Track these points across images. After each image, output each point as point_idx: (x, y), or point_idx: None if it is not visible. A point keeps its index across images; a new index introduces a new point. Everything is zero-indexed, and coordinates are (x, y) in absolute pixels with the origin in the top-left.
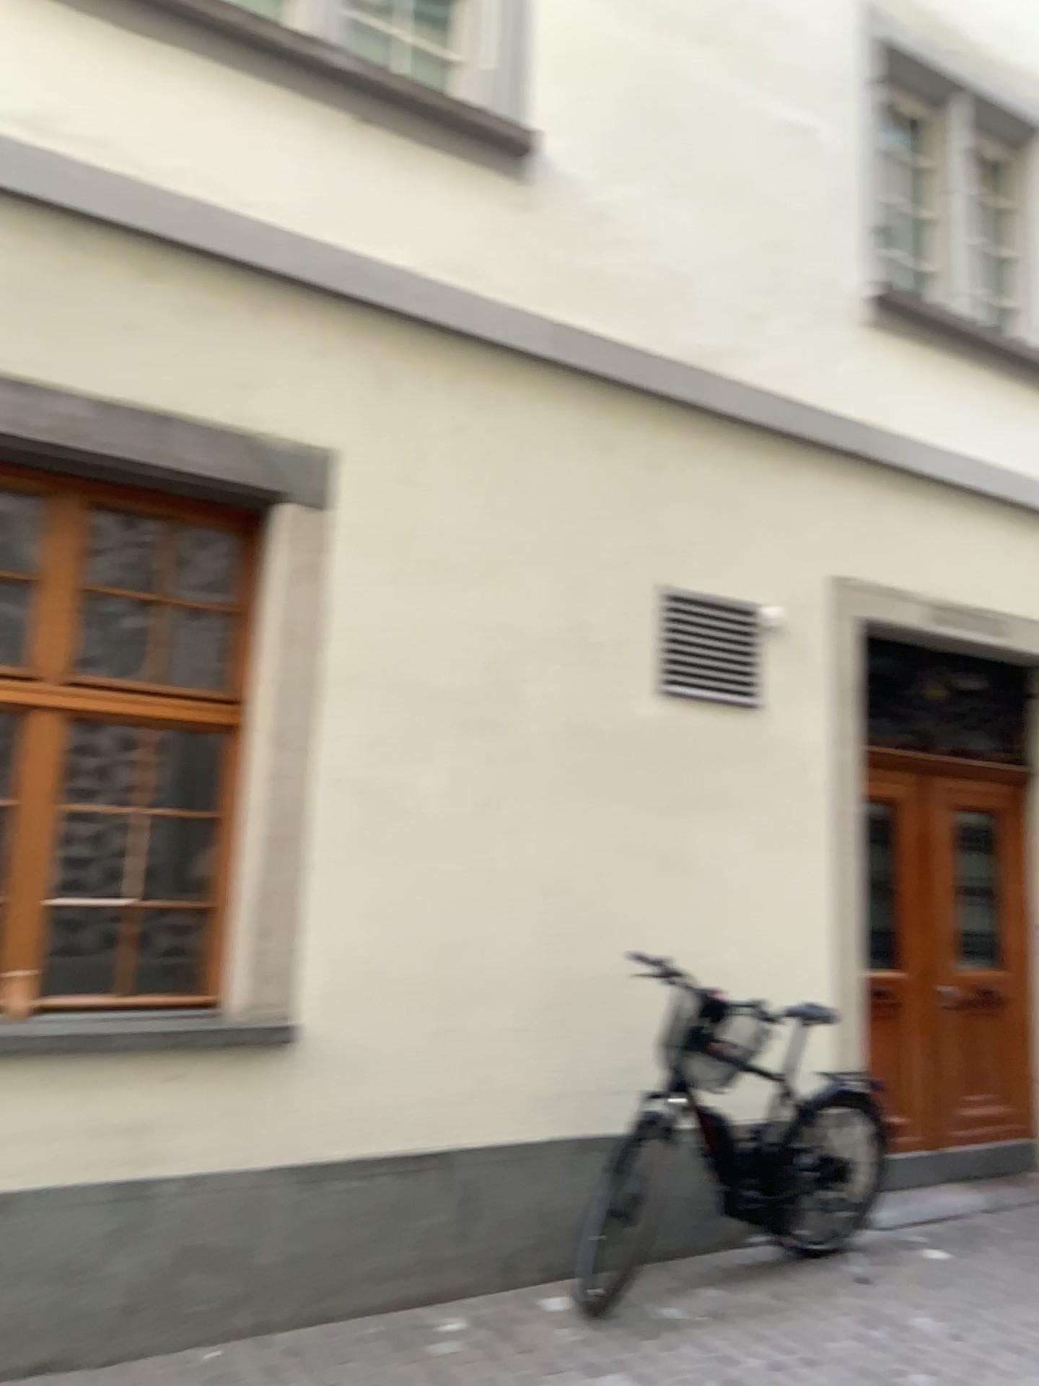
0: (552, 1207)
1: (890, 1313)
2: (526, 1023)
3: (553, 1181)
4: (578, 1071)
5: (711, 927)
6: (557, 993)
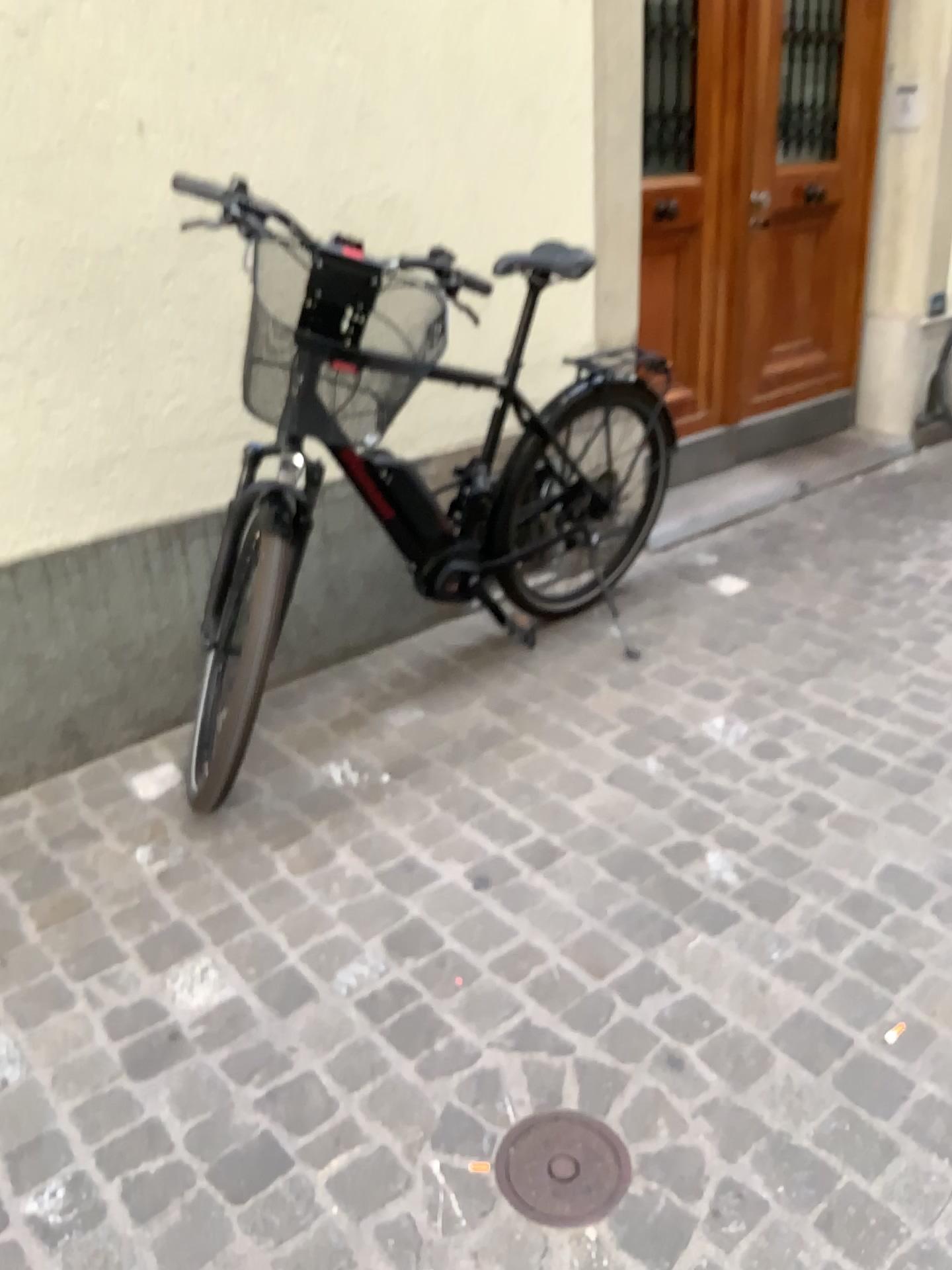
0: (130, 630)
1: (662, 721)
2: (0, 338)
3: (124, 593)
4: (138, 409)
5: (365, 115)
6: (59, 273)
